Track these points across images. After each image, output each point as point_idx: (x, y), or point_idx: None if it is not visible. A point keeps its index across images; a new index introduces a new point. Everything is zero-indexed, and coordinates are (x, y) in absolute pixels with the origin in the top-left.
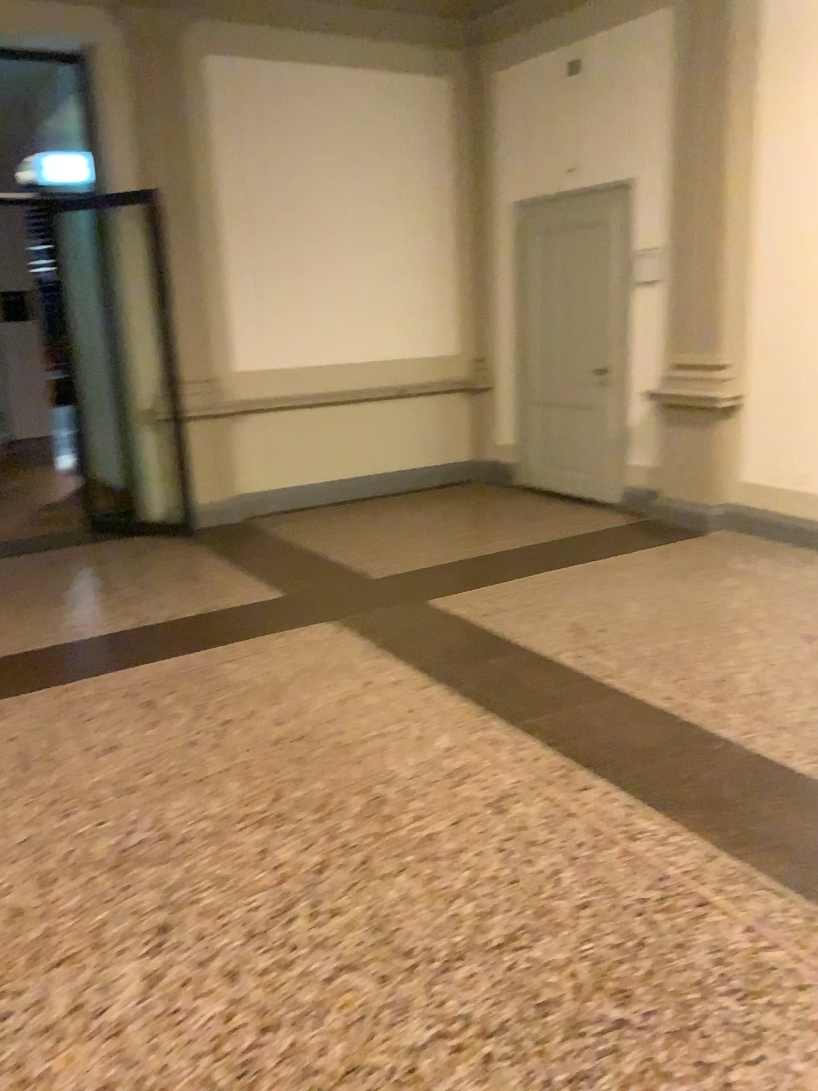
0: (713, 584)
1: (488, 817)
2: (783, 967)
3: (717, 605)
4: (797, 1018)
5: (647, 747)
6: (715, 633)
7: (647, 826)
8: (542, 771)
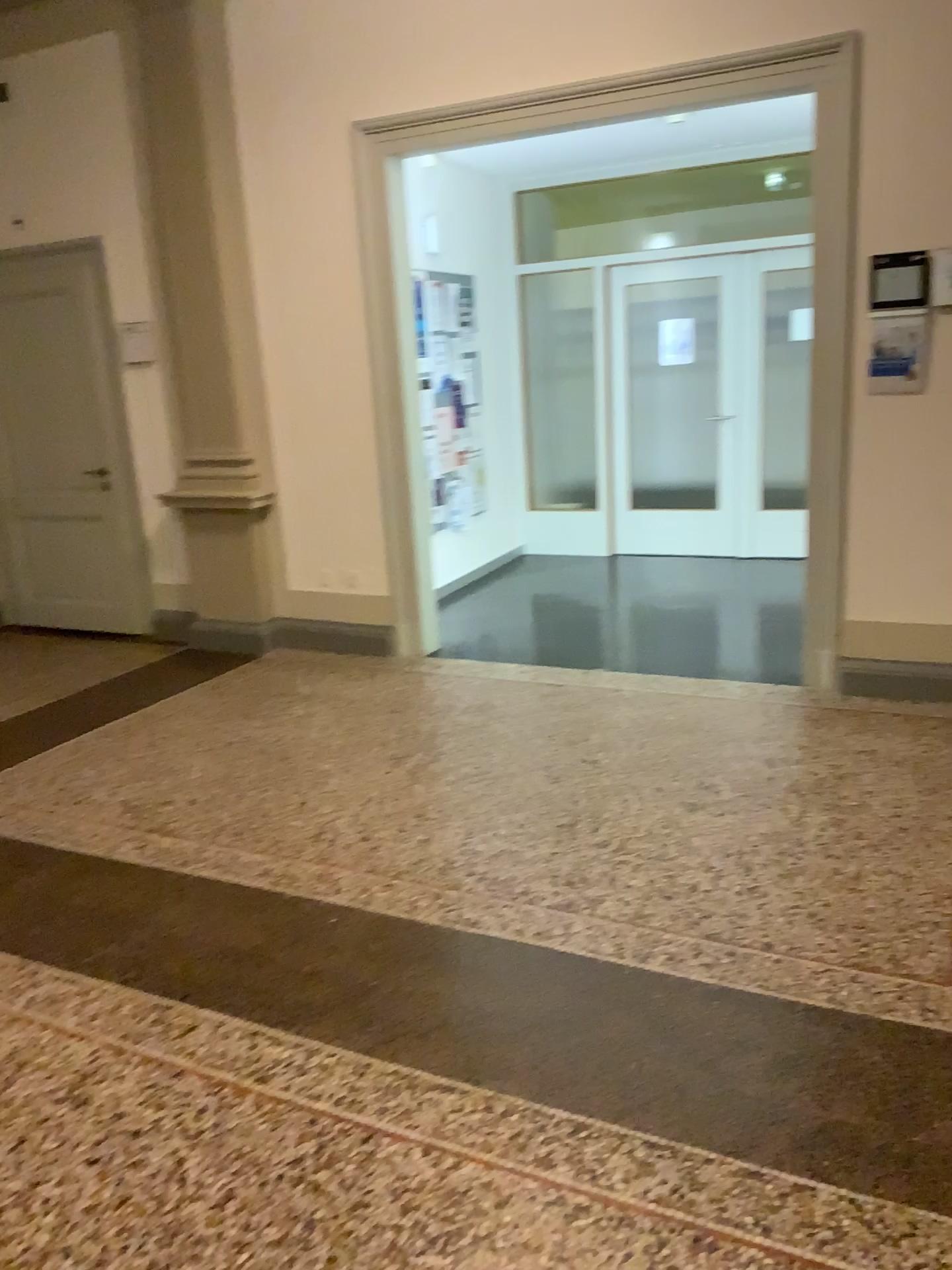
0: (283, 717)
1: (64, 1117)
2: (476, 1185)
3: (295, 741)
4: (507, 1244)
5: (255, 947)
6: (299, 776)
7: (280, 1056)
8: (126, 1021)
